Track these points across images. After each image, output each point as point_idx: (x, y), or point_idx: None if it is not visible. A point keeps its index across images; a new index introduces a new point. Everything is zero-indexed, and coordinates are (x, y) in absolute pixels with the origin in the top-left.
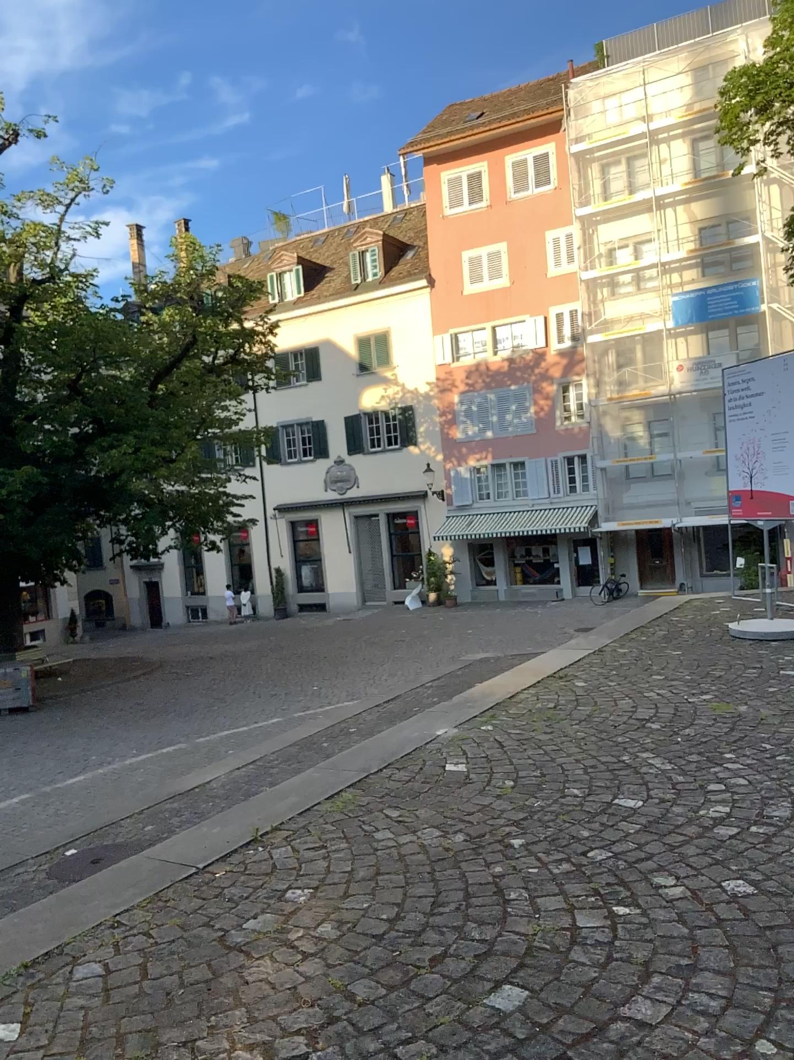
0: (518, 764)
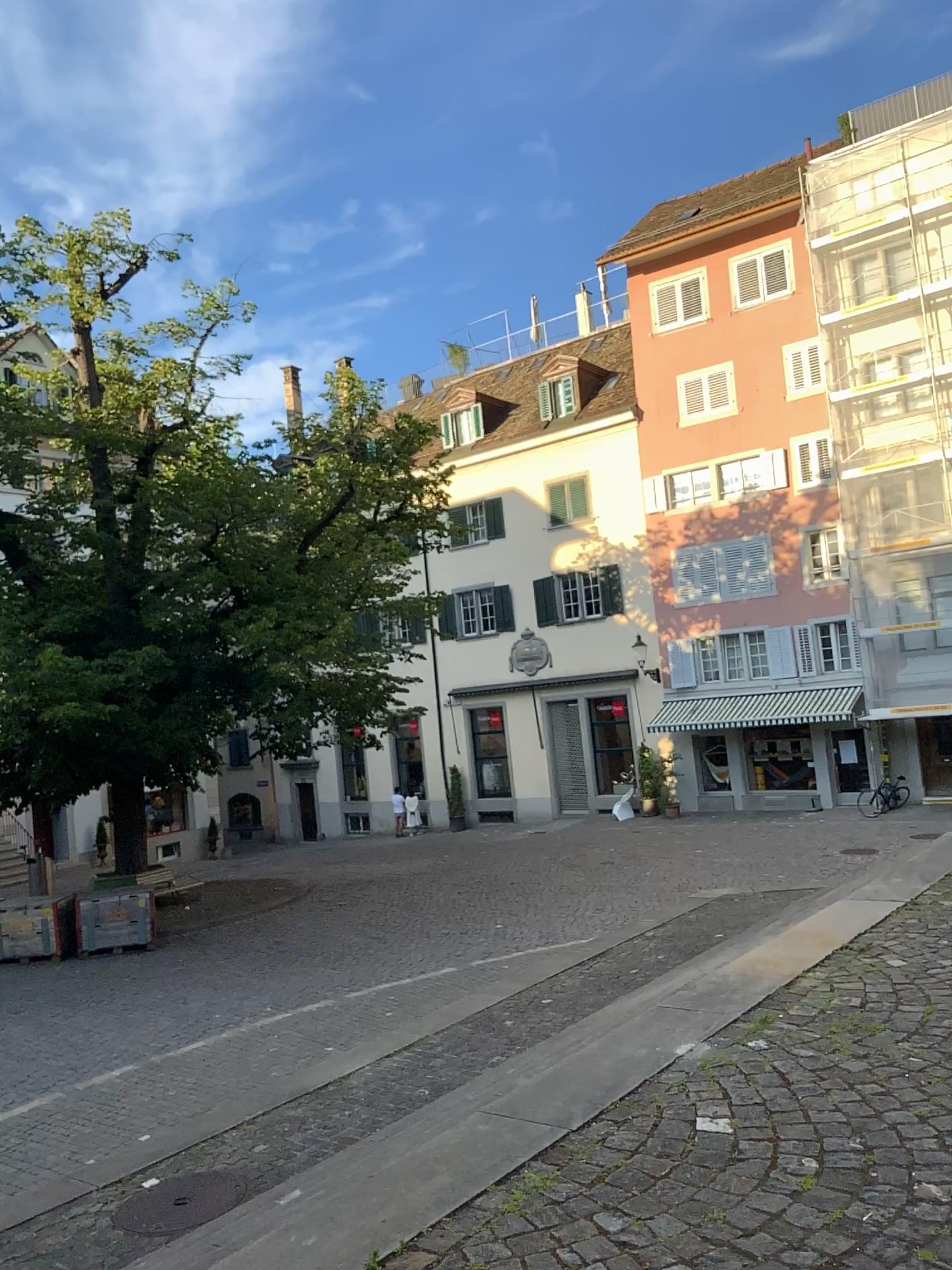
0: (819, 1122)
